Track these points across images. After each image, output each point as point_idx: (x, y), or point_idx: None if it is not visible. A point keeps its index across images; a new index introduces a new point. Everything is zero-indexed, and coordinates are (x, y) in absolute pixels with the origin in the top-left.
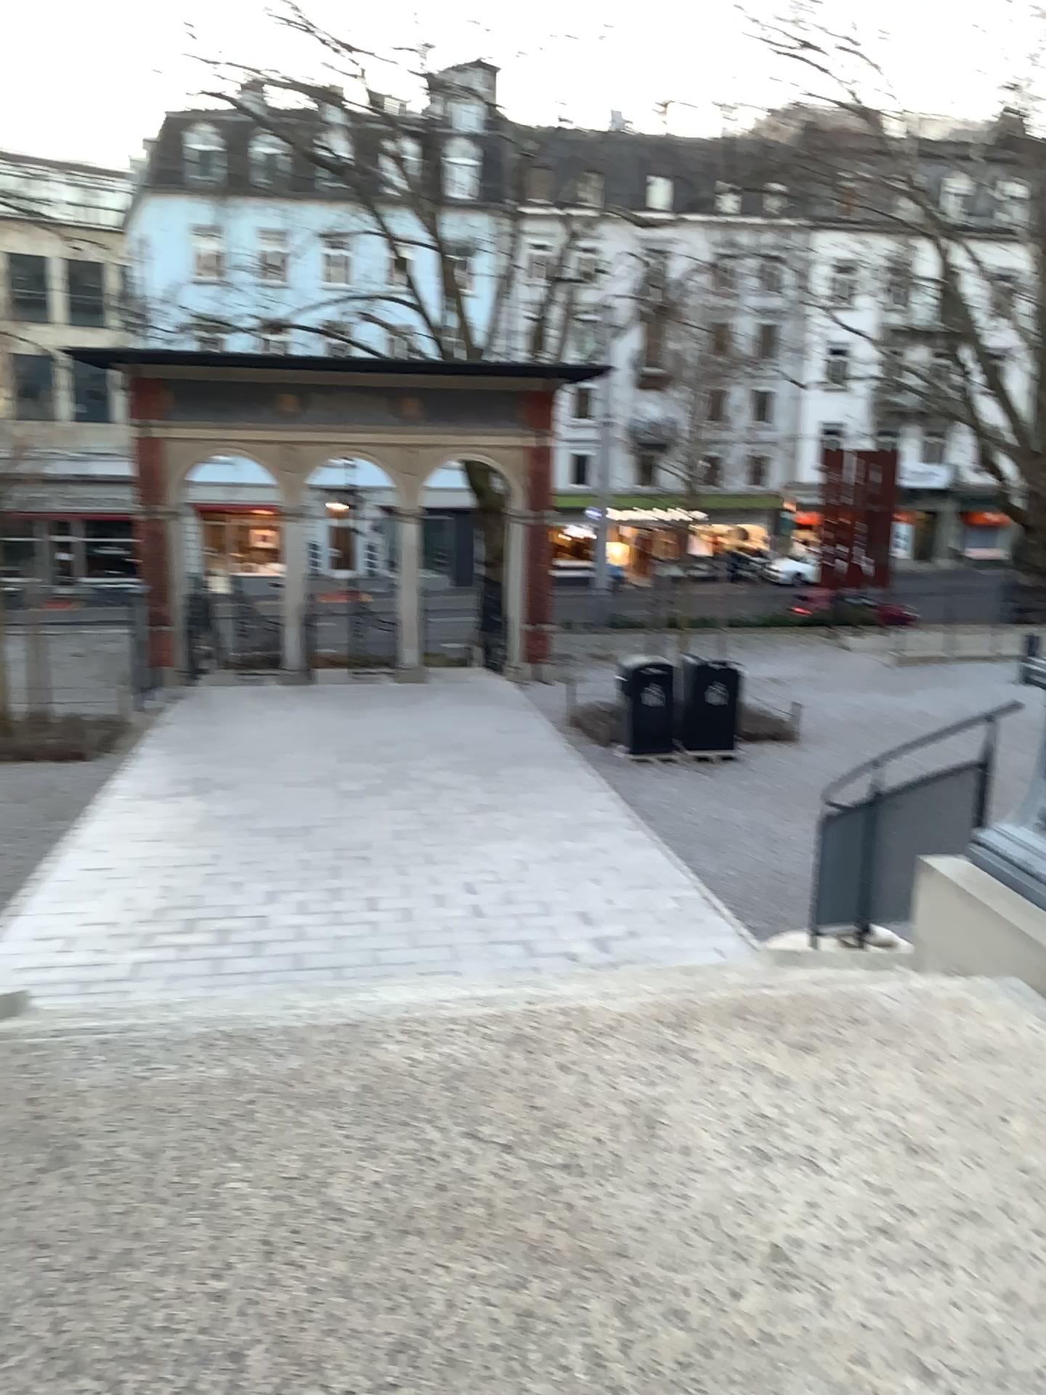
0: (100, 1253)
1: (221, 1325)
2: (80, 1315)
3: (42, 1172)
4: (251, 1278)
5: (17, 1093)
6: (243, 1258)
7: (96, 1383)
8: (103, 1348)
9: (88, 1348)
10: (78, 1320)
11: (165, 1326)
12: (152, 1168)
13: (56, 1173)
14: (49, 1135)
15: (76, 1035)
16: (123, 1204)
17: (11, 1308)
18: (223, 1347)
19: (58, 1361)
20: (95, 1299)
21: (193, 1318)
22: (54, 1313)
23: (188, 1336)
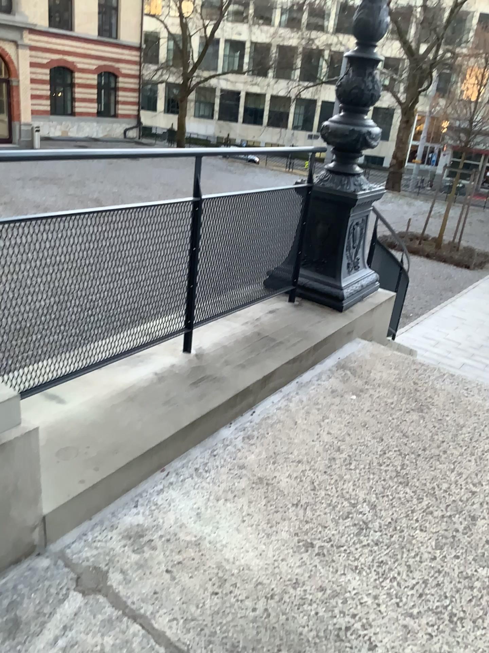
0: (426, 450)
1: (469, 503)
2: (412, 467)
3: (411, 410)
4: (488, 494)
5: (409, 378)
6: (487, 485)
7: (412, 493)
8: (418, 483)
9: (412, 480)
10: (411, 469)
11: (445, 490)
12: (457, 431)
13: (417, 413)
14: (418, 399)
15: (439, 367)
16: (441, 438)
17: (387, 451)
18: (468, 512)
19: (400, 478)
20: (419, 465)
21: (458, 494)
22: (403, 461)
23: (454, 499)
